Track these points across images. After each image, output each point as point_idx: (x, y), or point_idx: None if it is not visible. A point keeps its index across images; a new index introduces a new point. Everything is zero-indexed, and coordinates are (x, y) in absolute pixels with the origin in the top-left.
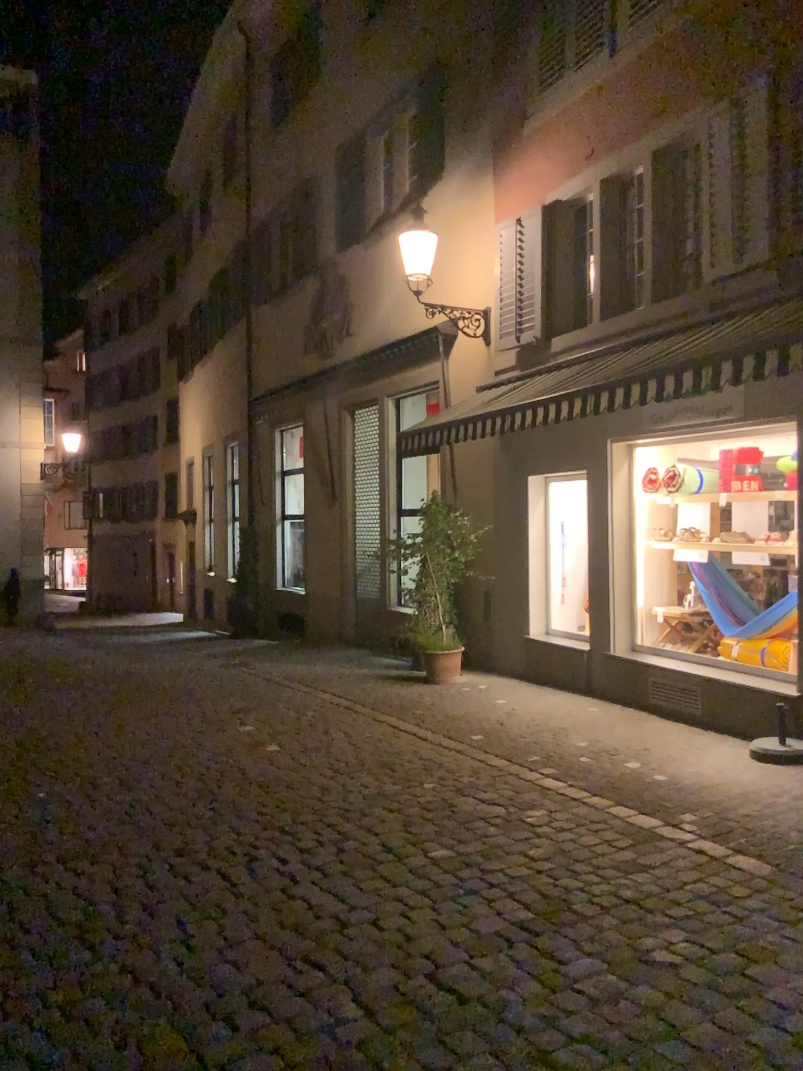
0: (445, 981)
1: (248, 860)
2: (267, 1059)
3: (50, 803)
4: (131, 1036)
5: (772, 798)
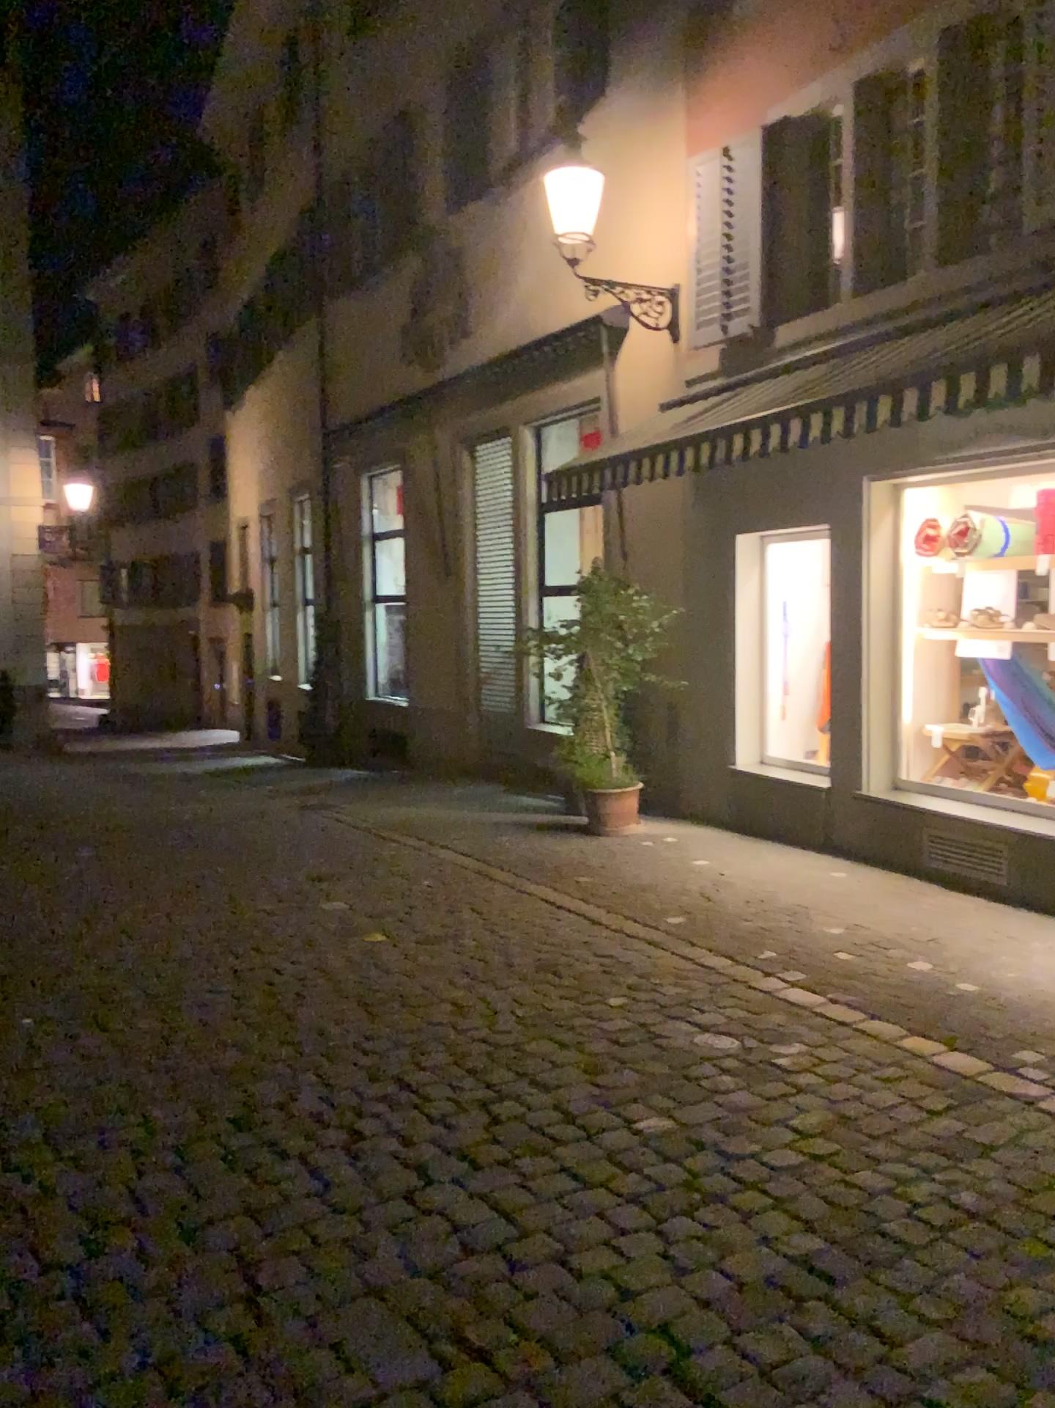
0: (706, 1392)
1: (350, 1142)
2: None
3: (36, 1039)
4: None
5: None
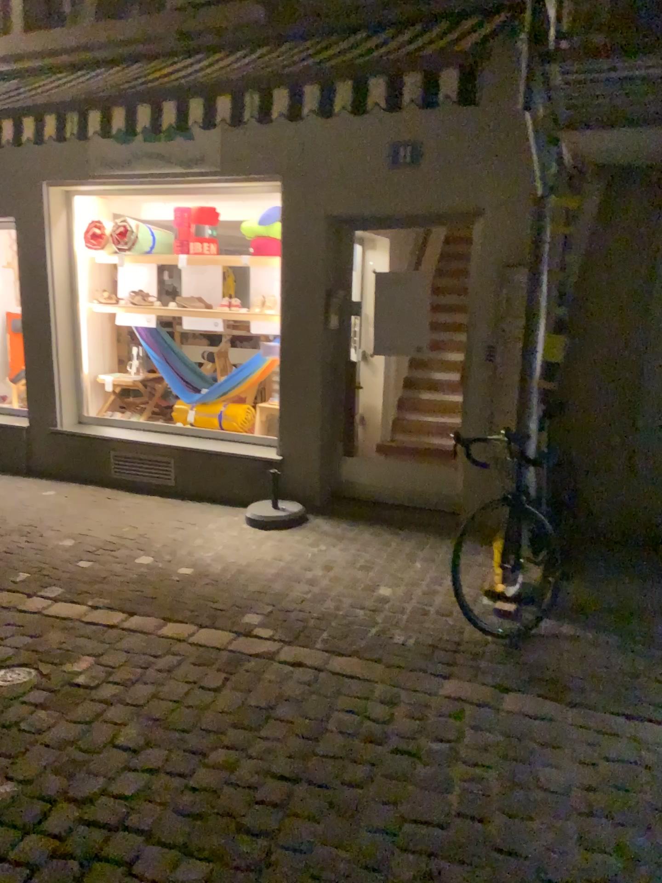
0: None
1: None
2: None
3: None
4: None
5: (308, 571)
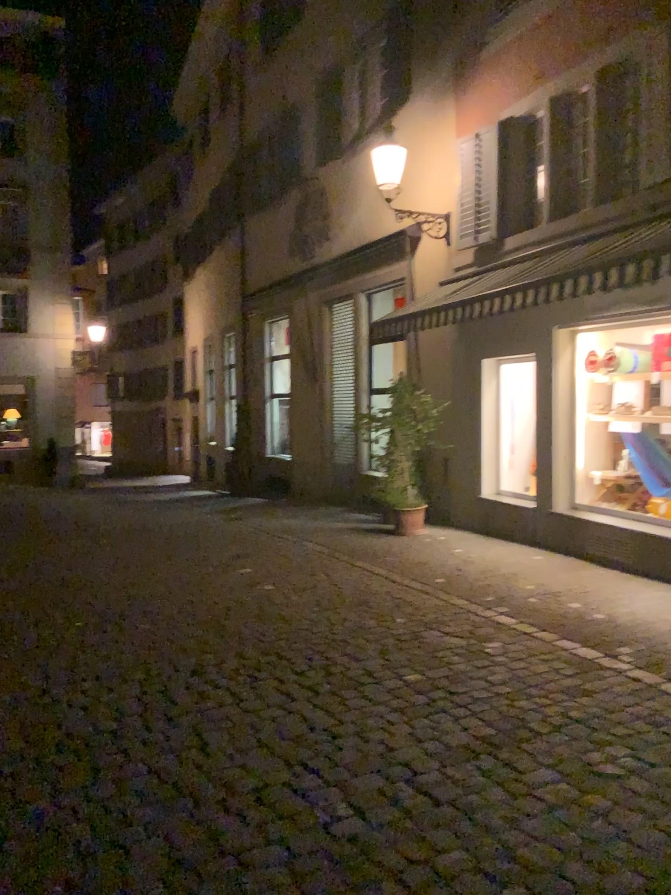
0: (426, 783)
1: (253, 679)
2: (279, 845)
3: (87, 629)
4: (163, 823)
5: None
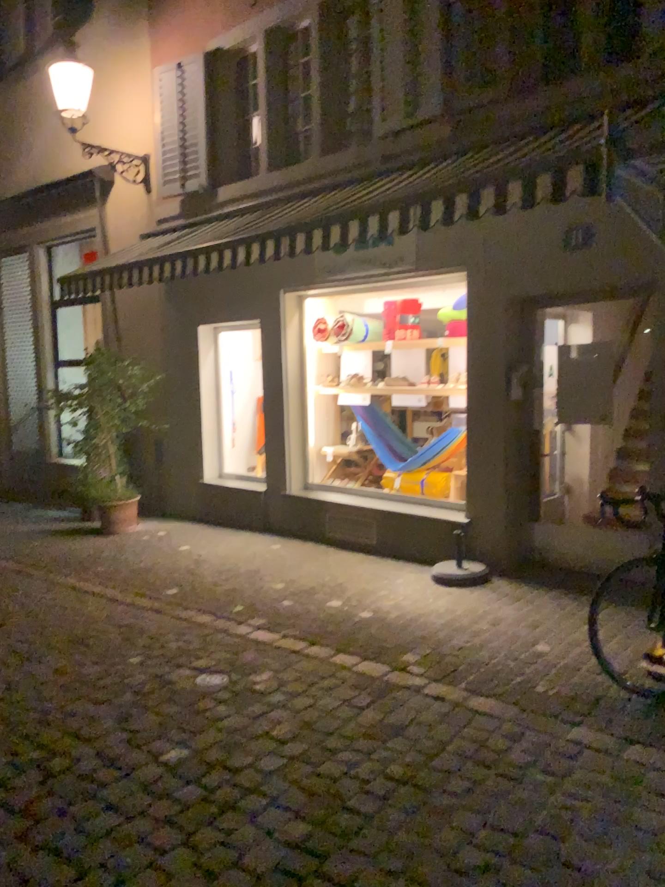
0: None
1: None
2: None
3: None
4: None
5: (474, 624)
